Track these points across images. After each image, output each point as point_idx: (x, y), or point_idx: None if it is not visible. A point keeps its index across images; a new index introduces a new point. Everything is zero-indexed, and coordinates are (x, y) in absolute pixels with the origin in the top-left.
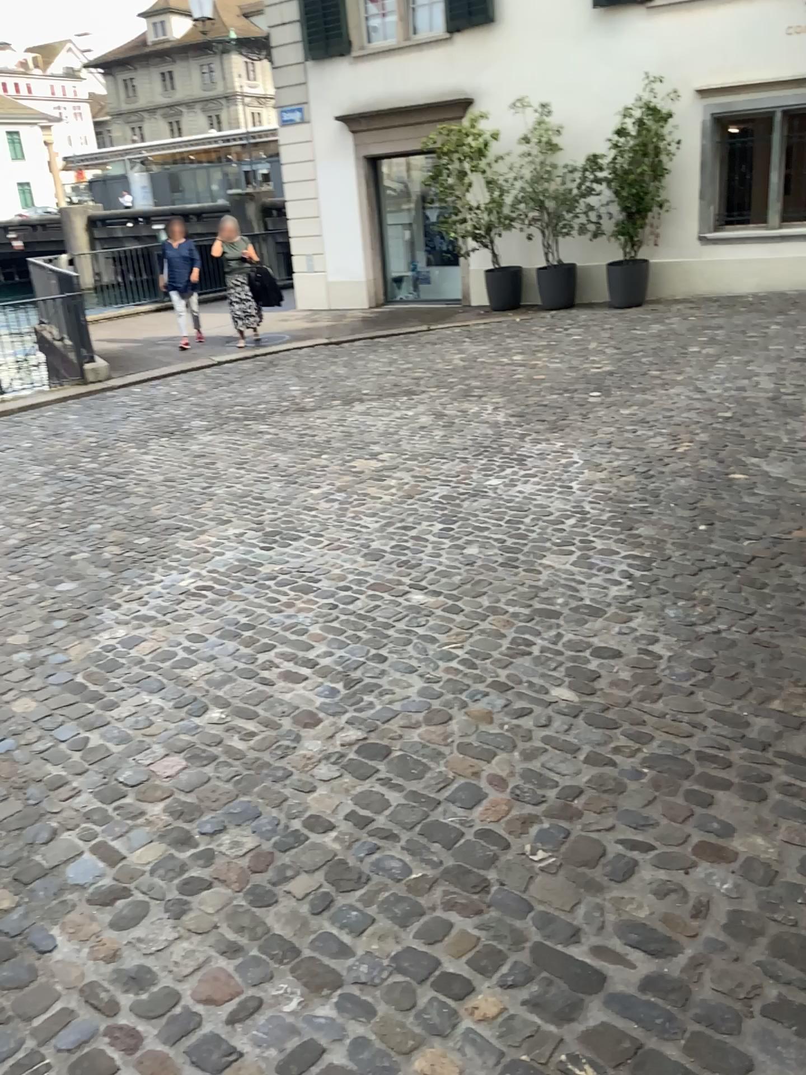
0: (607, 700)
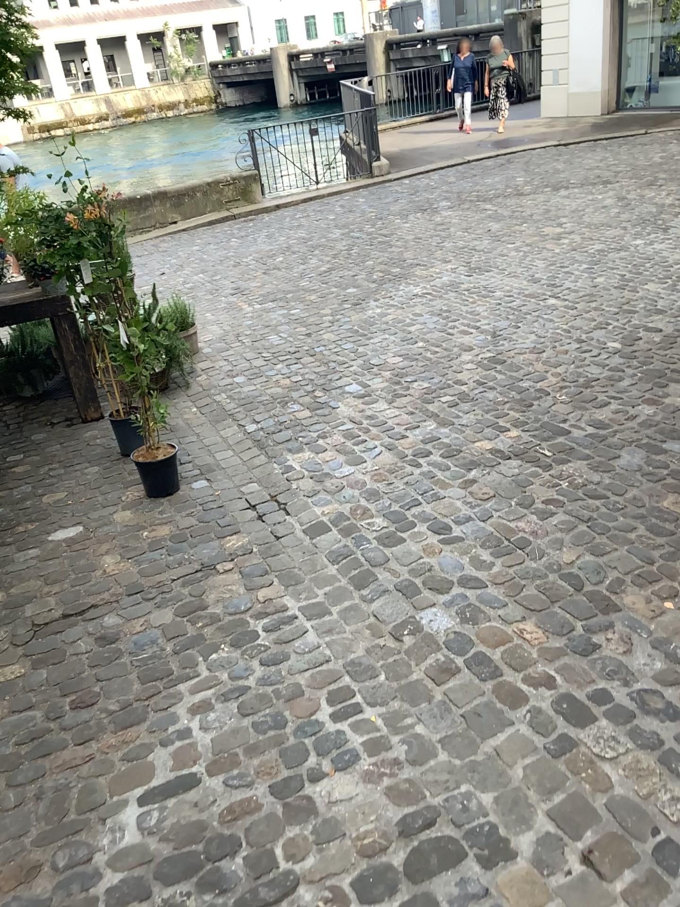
0: (636, 349)
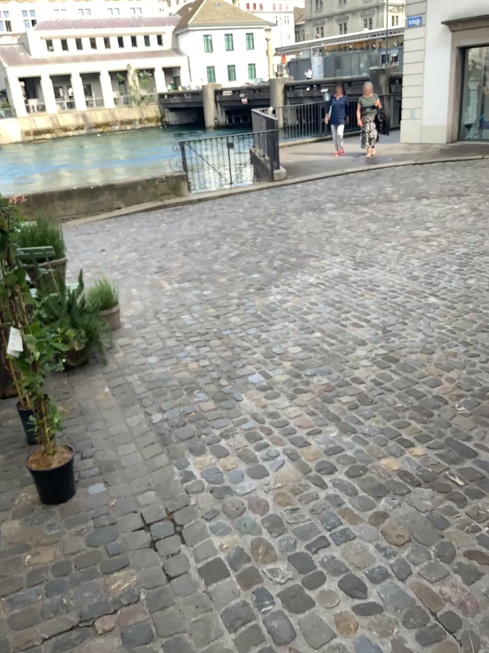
0: None
